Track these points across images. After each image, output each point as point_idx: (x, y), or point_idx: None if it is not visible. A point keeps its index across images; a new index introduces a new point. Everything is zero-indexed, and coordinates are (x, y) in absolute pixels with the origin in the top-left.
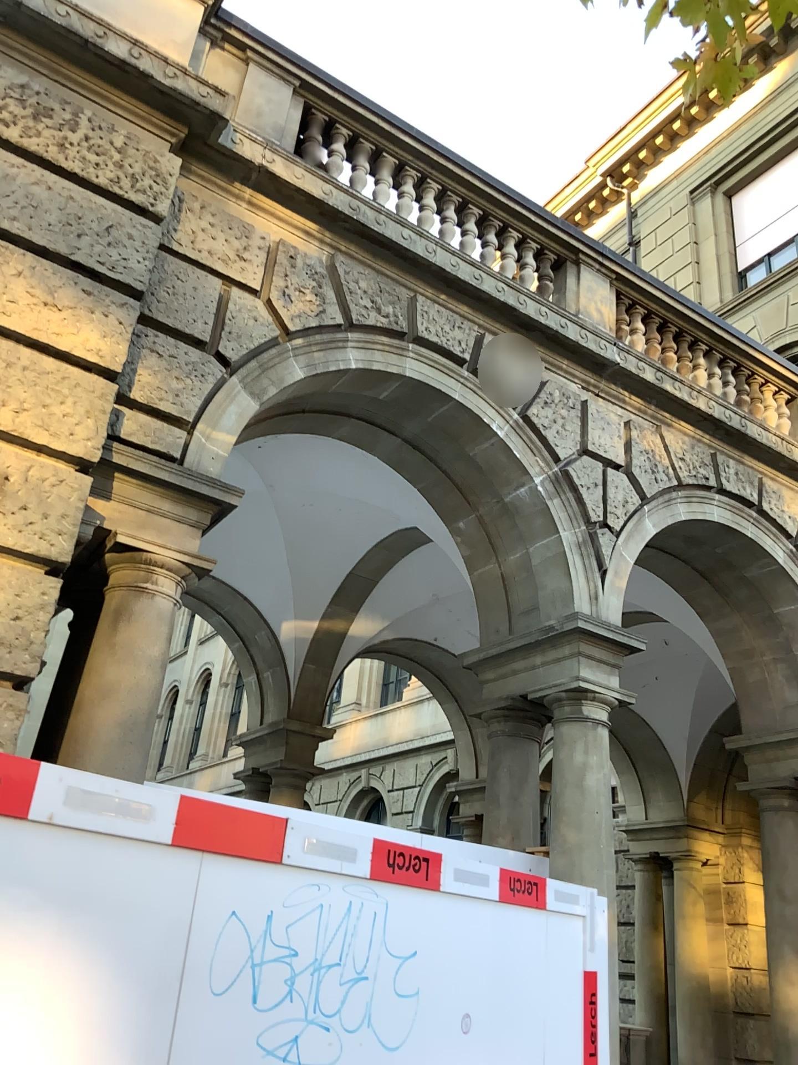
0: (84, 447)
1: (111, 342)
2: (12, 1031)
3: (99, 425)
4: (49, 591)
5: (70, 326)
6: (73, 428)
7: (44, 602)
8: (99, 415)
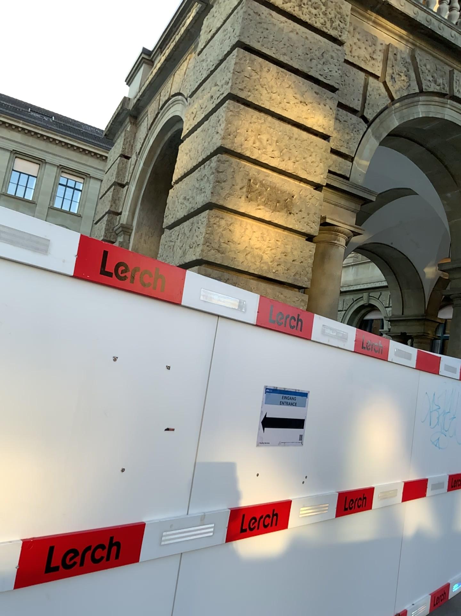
0: (319, 177)
1: (326, 119)
2: (385, 432)
3: (324, 164)
4: (311, 248)
5: (311, 113)
6: (315, 167)
7: (310, 253)
8: (323, 160)
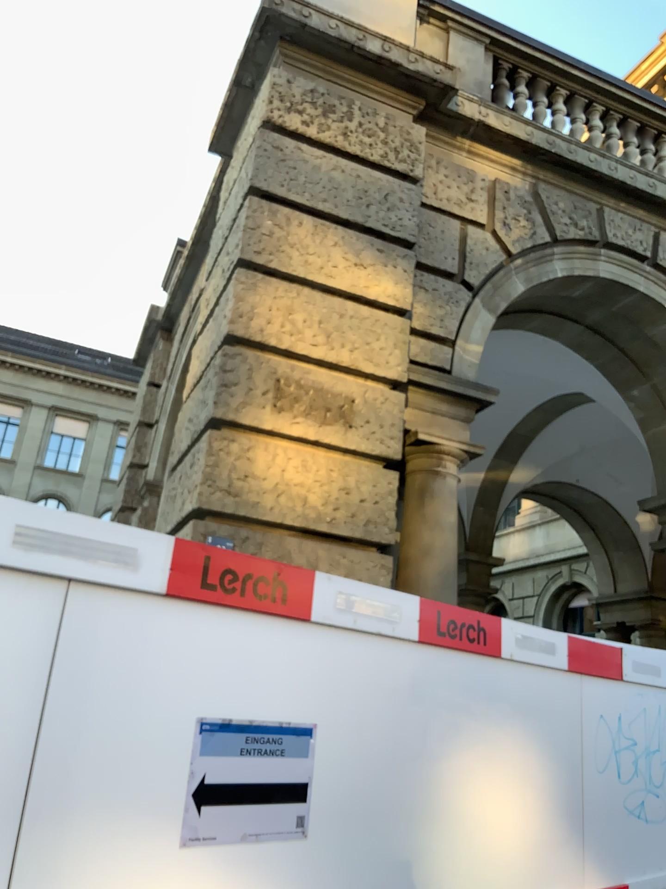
0: (396, 370)
1: (401, 285)
2: (514, 797)
3: (402, 351)
4: (391, 481)
5: (374, 278)
6: (387, 356)
7: (390, 489)
8: (401, 344)
